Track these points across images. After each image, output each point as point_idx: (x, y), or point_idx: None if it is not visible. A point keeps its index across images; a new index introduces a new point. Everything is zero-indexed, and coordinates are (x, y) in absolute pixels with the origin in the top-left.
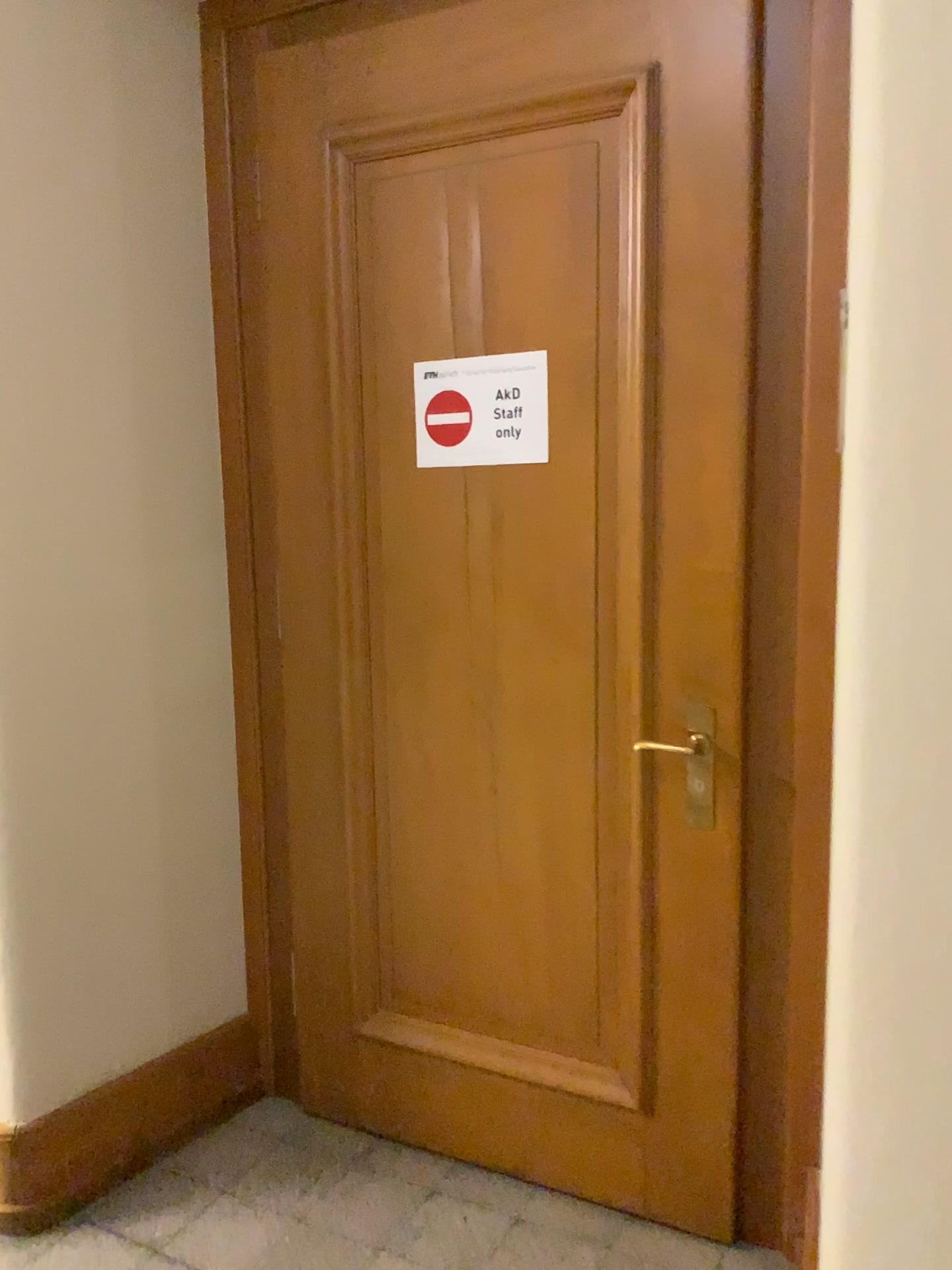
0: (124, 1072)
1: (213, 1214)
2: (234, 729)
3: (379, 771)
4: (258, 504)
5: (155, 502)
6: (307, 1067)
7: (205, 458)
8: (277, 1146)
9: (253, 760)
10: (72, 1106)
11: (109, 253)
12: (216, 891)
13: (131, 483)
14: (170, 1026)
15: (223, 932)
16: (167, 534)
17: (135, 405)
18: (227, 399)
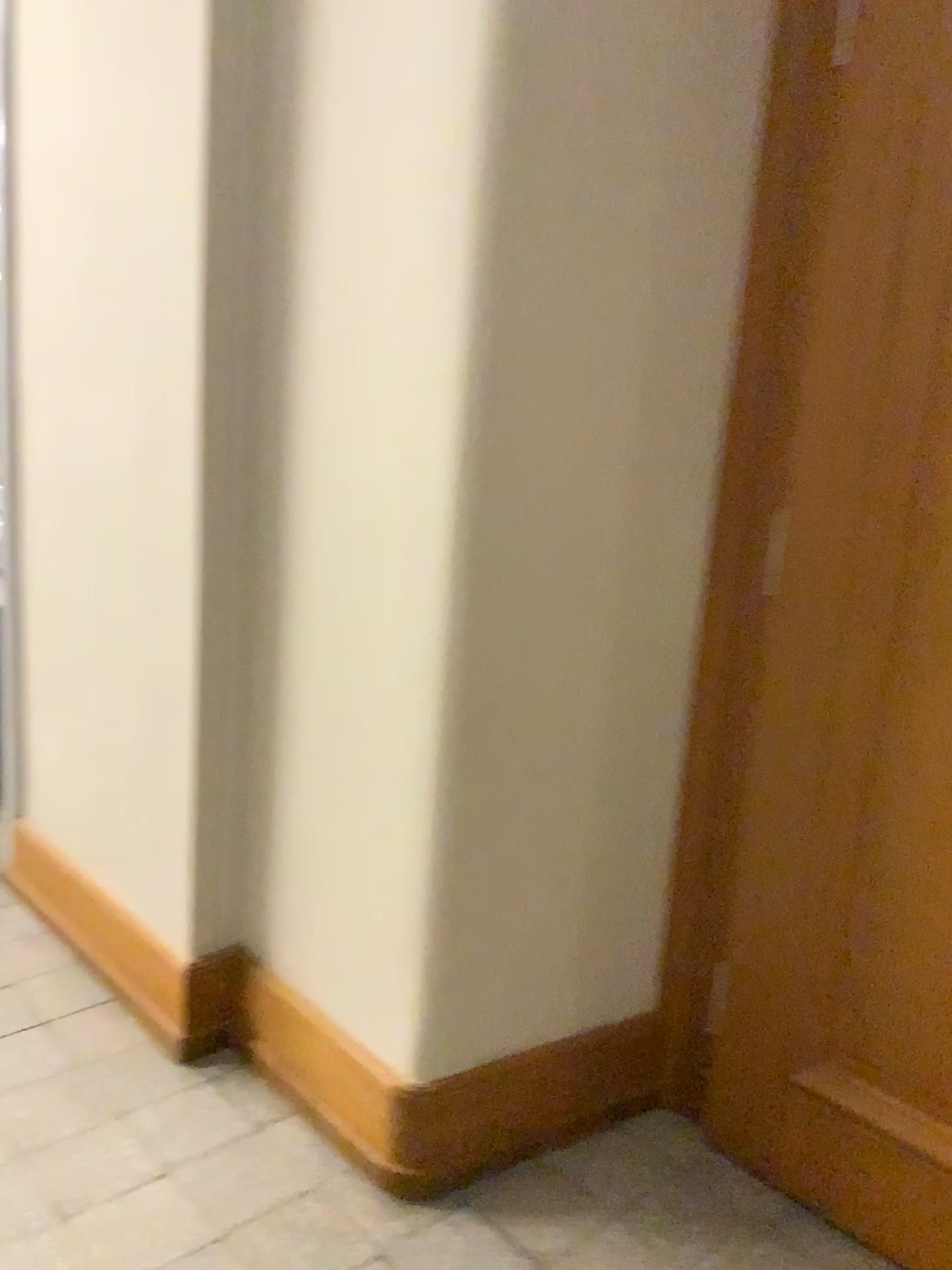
0: (525, 1056)
1: (608, 1251)
2: (695, 698)
3: (884, 786)
4: (773, 434)
5: (655, 420)
6: (720, 1101)
7: (716, 373)
8: (679, 1186)
9: (712, 737)
10: (470, 1081)
11: (654, 110)
12: (646, 878)
13: (634, 394)
14: (576, 1016)
15: (646, 925)
16: (662, 460)
17: (653, 300)
18: (754, 302)
